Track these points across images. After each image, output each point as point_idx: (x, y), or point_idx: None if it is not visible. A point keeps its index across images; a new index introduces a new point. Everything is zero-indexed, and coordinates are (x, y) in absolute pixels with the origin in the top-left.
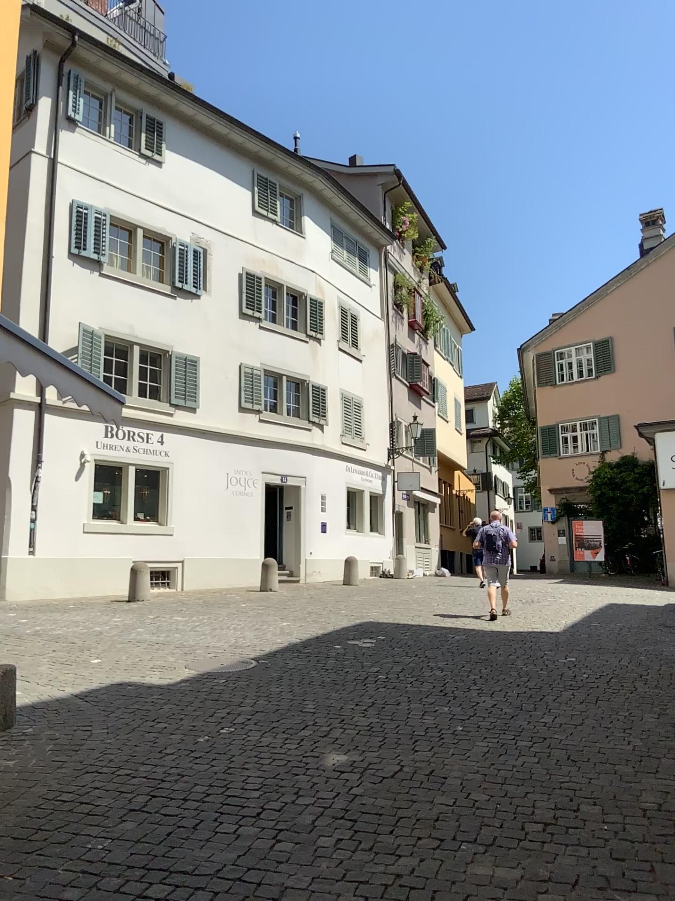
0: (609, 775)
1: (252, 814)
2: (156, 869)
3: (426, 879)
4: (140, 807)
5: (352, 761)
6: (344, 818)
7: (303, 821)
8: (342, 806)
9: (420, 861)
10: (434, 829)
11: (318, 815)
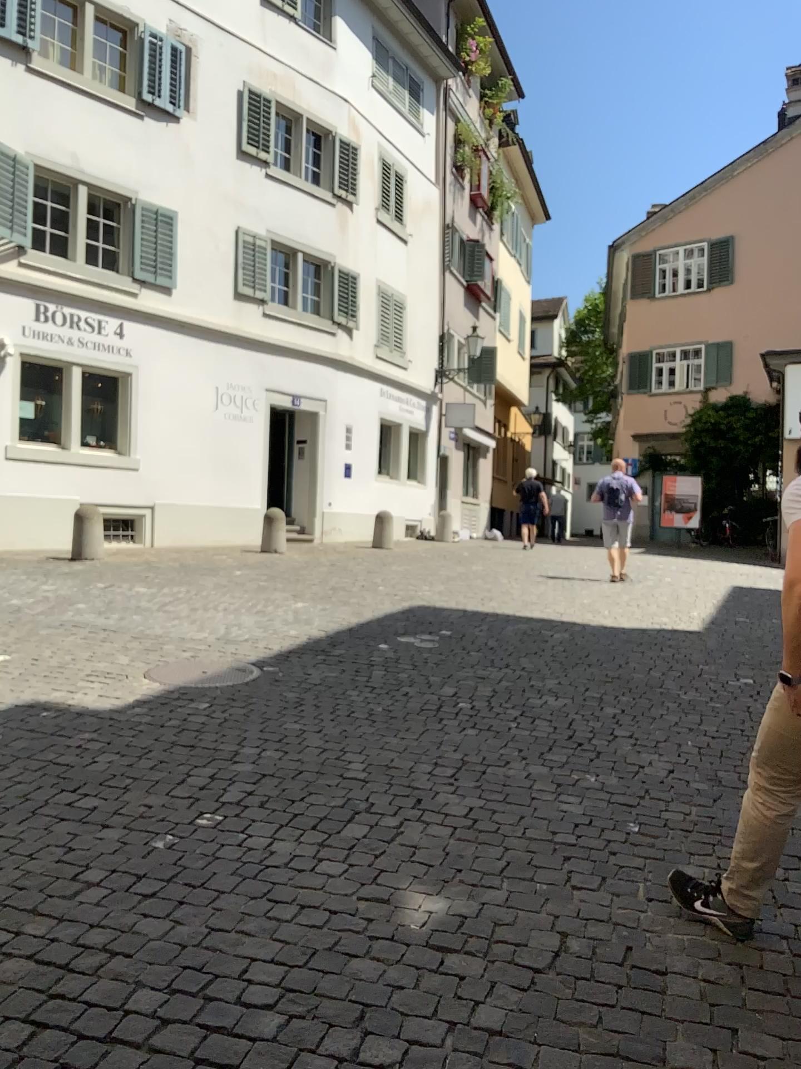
0: None
1: None
2: None
3: None
4: None
5: (457, 917)
6: None
7: None
8: None
9: None
10: None
11: None
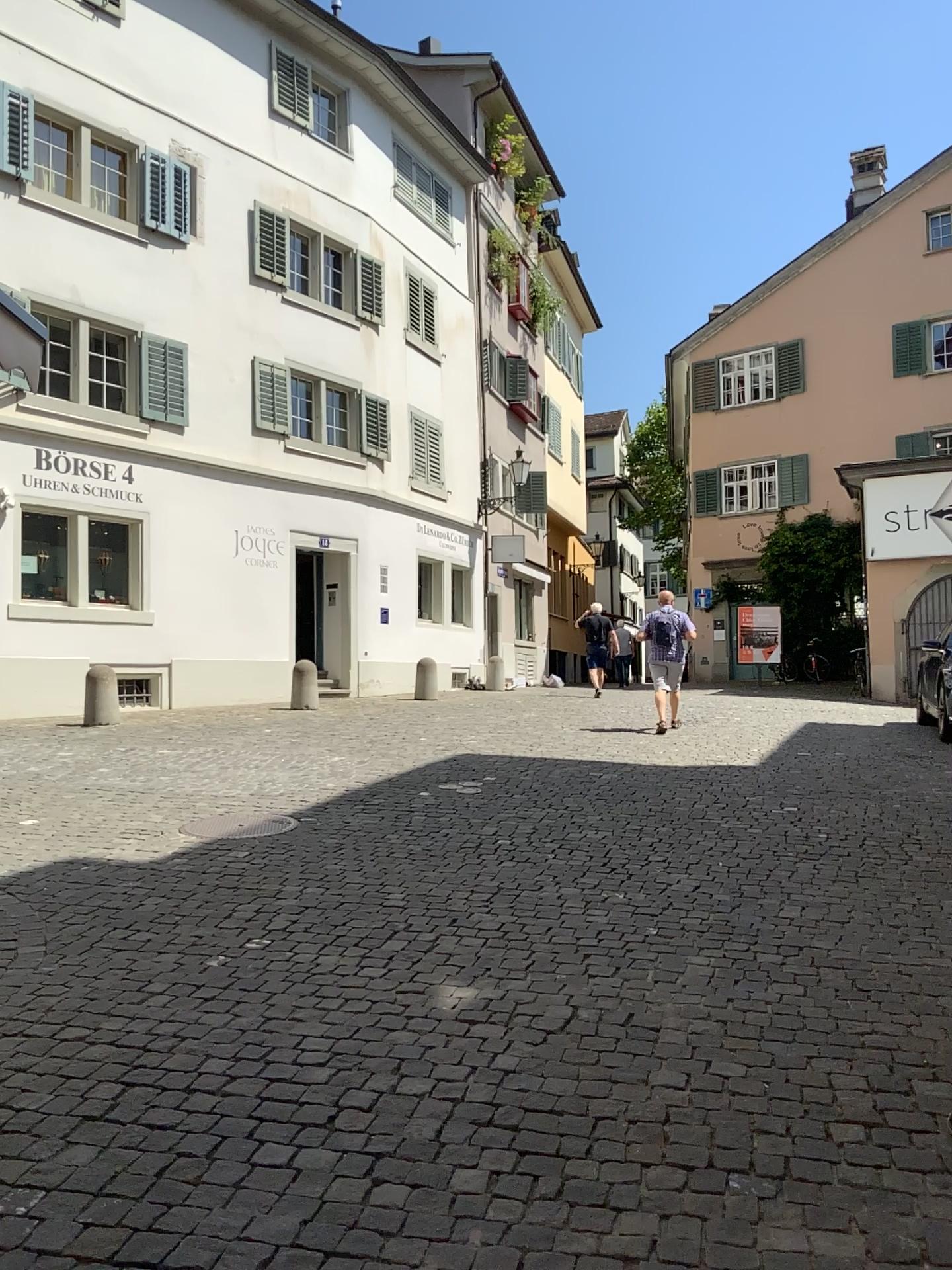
0: (943, 1019)
1: (318, 1121)
2: (133, 1266)
3: (685, 1269)
4: (100, 1112)
5: (484, 1000)
6: (496, 1125)
7: (417, 1133)
8: (484, 1095)
9: (660, 1223)
10: (668, 1144)
11: (443, 1119)
